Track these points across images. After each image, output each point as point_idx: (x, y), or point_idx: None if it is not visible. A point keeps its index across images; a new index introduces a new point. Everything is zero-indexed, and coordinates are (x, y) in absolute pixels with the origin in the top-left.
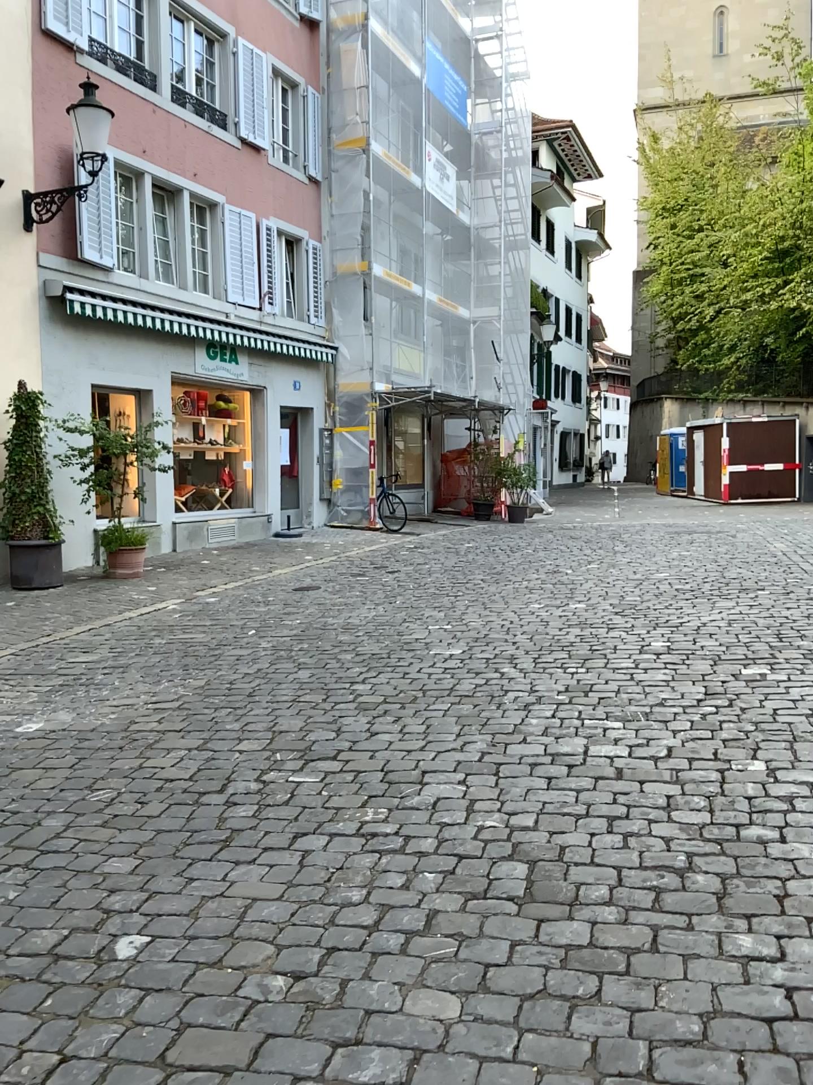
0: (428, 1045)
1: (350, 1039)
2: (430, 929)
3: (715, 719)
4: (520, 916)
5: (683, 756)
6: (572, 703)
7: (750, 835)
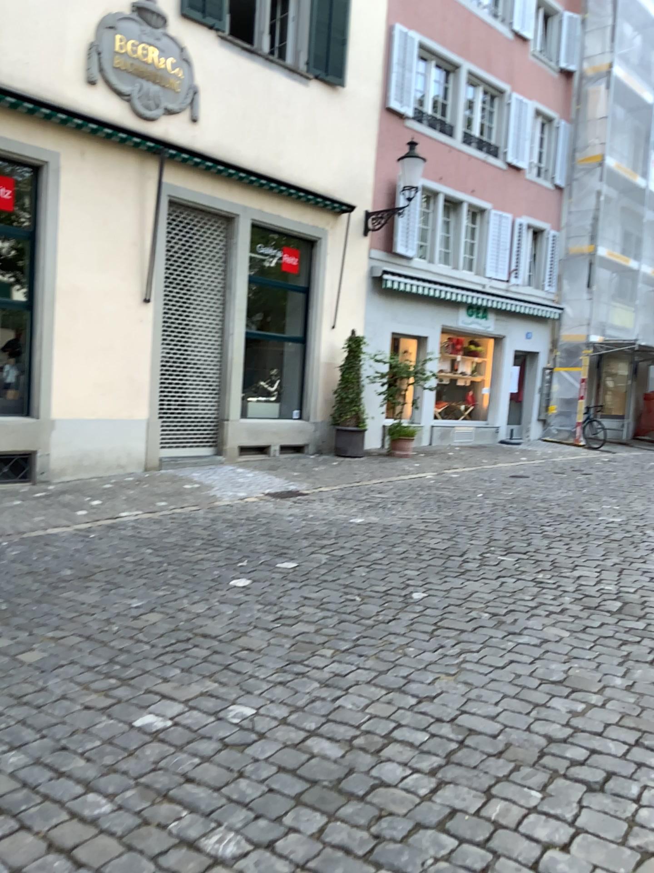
0: (550, 638)
1: (516, 631)
2: (562, 611)
3: None
4: (609, 615)
5: None
6: None
7: None
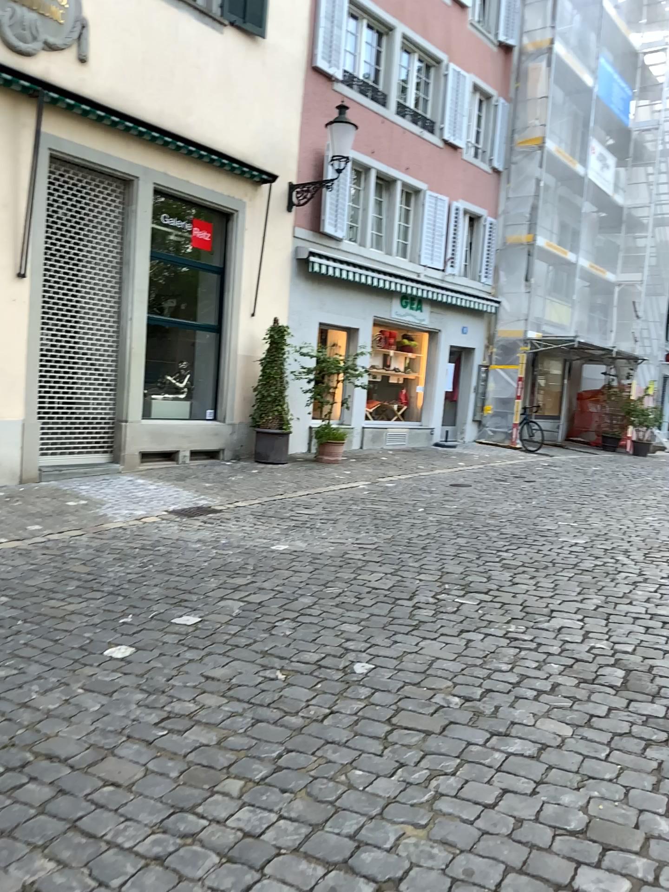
0: (550, 741)
1: (501, 730)
2: (554, 691)
3: None
4: (616, 694)
5: None
6: None
7: None
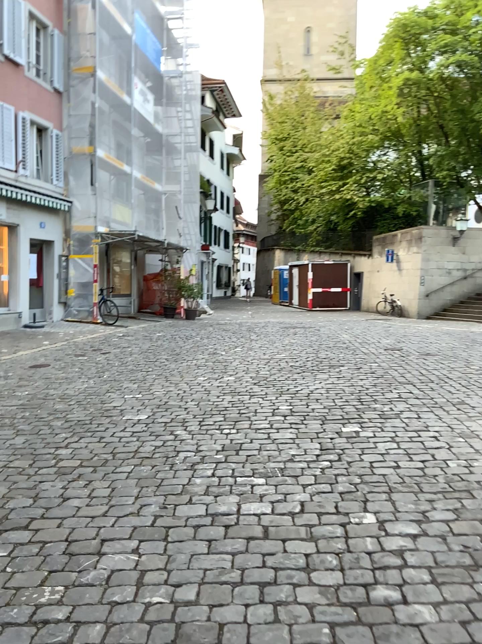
0: None
1: None
2: None
3: (332, 474)
4: None
5: (314, 512)
6: (226, 462)
7: (379, 598)
